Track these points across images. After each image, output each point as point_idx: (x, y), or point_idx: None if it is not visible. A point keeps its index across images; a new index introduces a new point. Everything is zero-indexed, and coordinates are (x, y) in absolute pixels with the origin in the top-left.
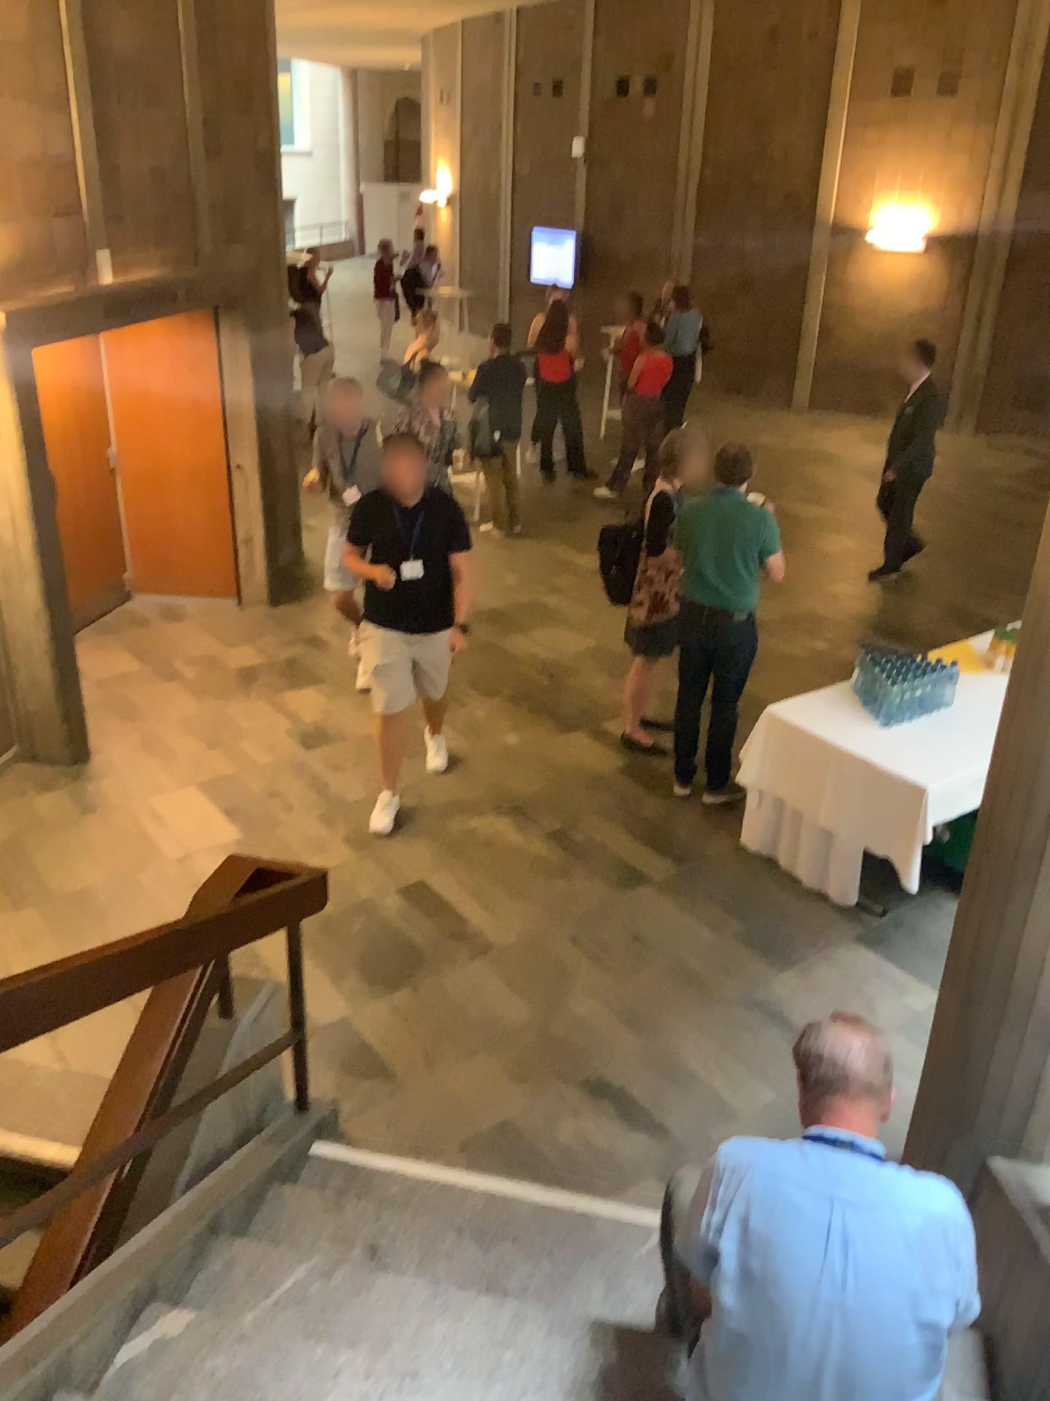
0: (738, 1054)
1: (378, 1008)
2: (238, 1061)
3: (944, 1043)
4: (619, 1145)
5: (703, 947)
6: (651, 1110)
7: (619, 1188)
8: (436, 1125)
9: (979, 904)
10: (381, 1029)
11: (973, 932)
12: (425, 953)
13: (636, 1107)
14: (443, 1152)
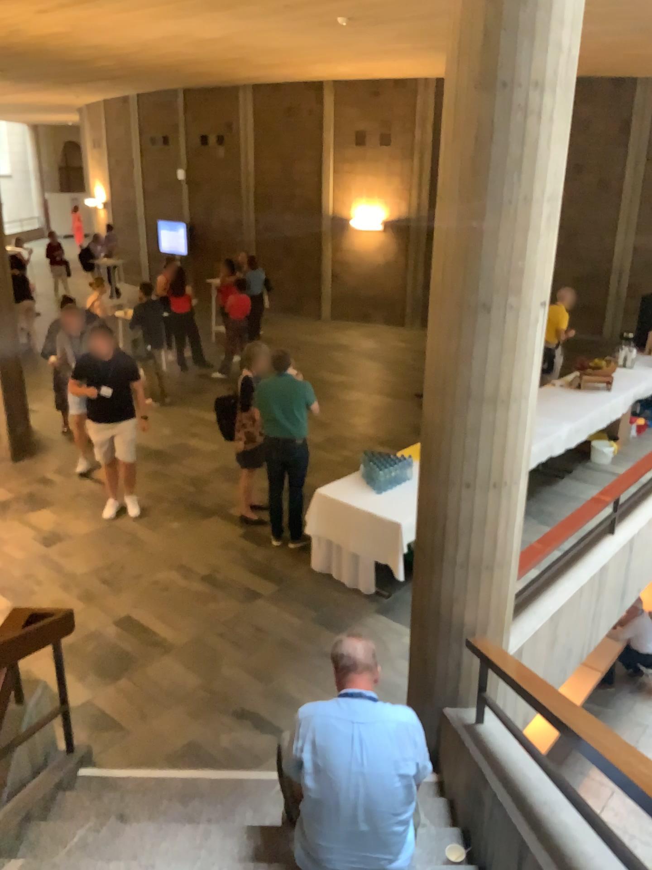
0: (316, 685)
1: (105, 693)
2: (25, 729)
3: (413, 653)
4: (253, 745)
5: (292, 630)
6: (270, 723)
7: (255, 768)
8: (146, 754)
9: (421, 577)
10: (108, 705)
11: (420, 592)
12: (130, 657)
13: (262, 723)
14: (152, 767)
